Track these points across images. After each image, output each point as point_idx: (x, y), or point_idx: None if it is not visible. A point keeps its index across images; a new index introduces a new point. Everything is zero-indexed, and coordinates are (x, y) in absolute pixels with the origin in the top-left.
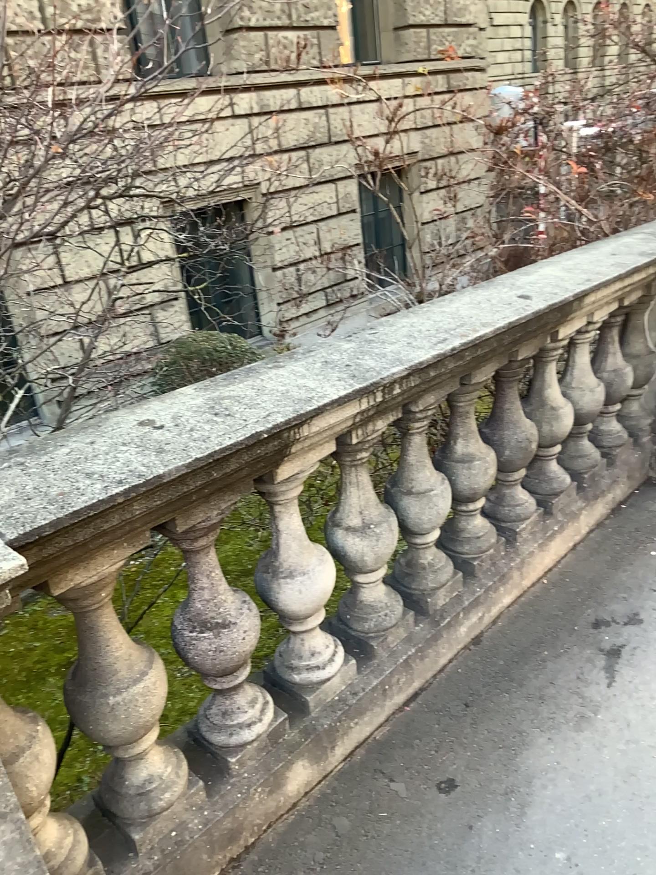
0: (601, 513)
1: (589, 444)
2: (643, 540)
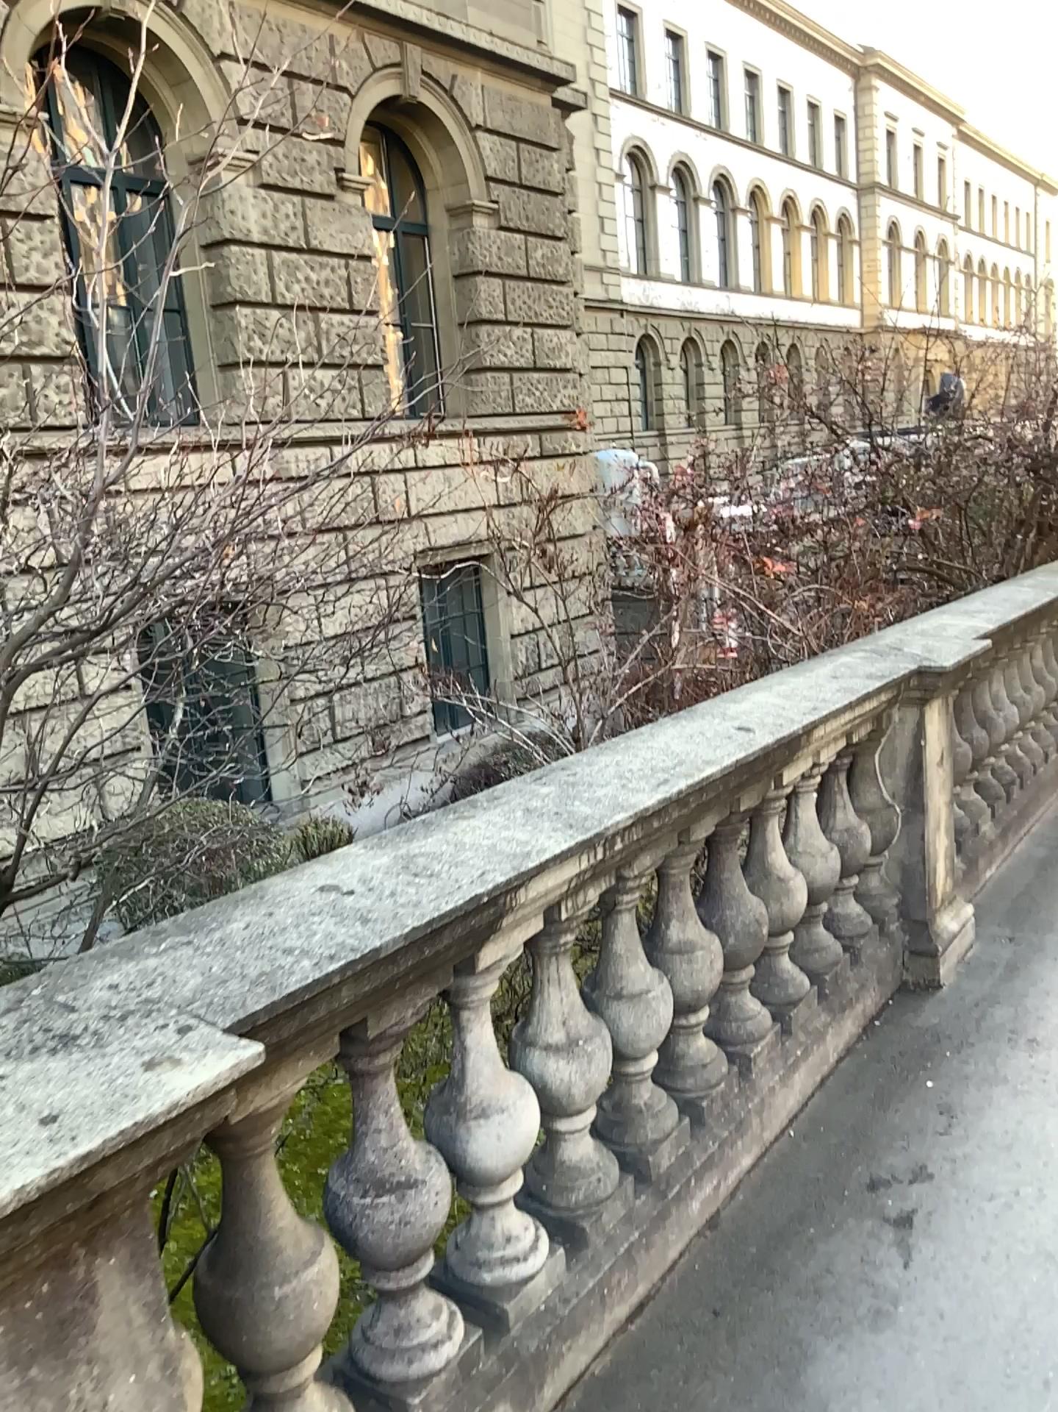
0: (857, 1031)
1: (832, 932)
2: (919, 1065)
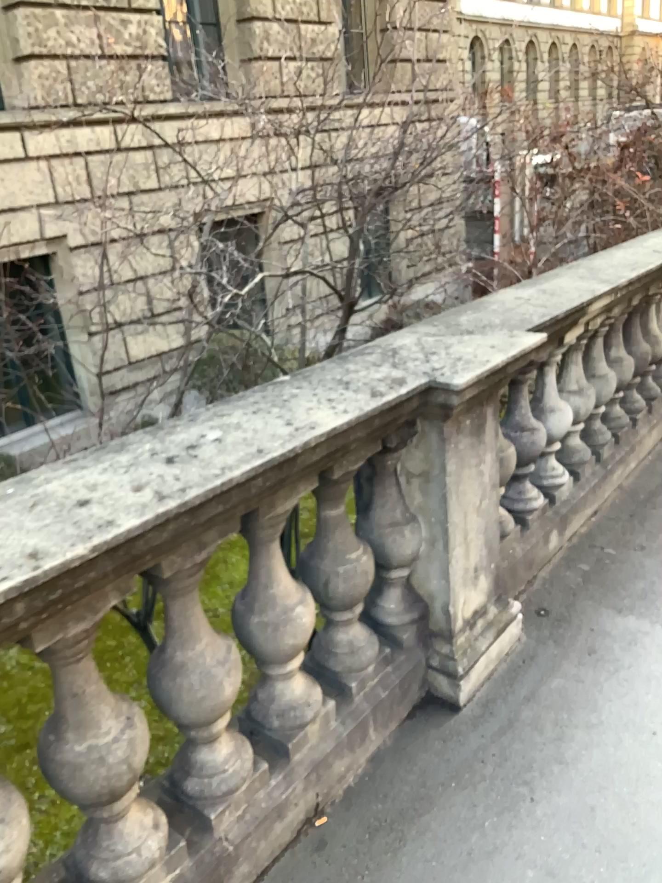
0: None
1: None
2: None
